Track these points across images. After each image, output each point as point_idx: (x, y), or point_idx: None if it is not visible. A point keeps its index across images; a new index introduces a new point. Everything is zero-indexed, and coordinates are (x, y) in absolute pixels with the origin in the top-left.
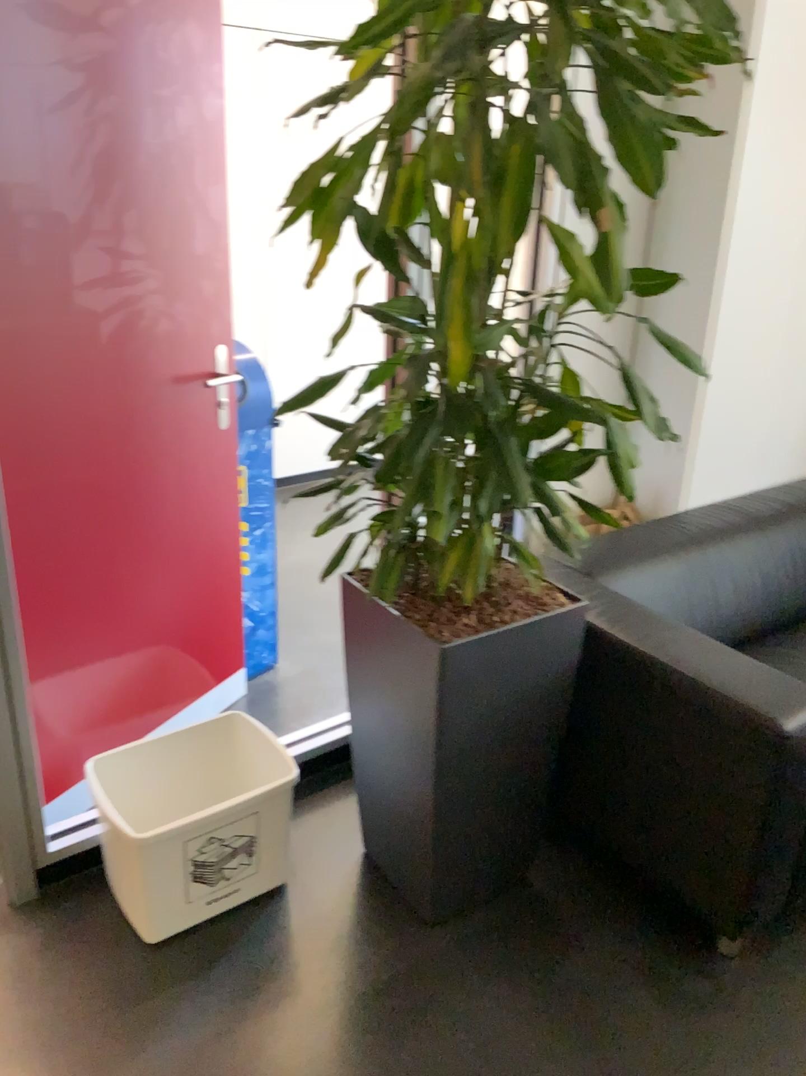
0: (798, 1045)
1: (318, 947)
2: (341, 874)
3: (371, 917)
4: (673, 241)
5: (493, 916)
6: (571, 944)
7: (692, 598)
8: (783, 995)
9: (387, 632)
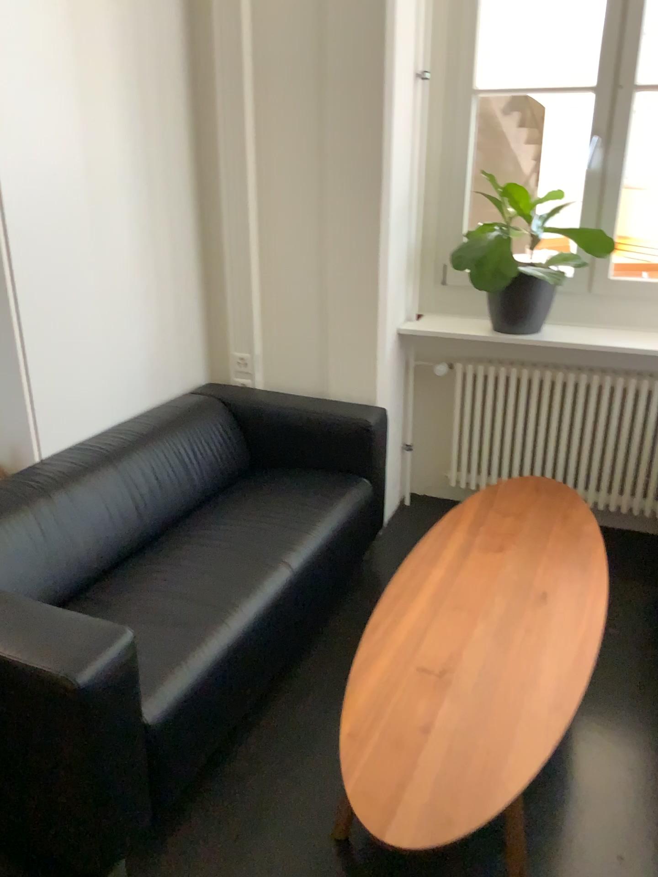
0: None
1: None
2: None
3: None
4: None
5: None
6: None
7: (50, 548)
8: None
9: None
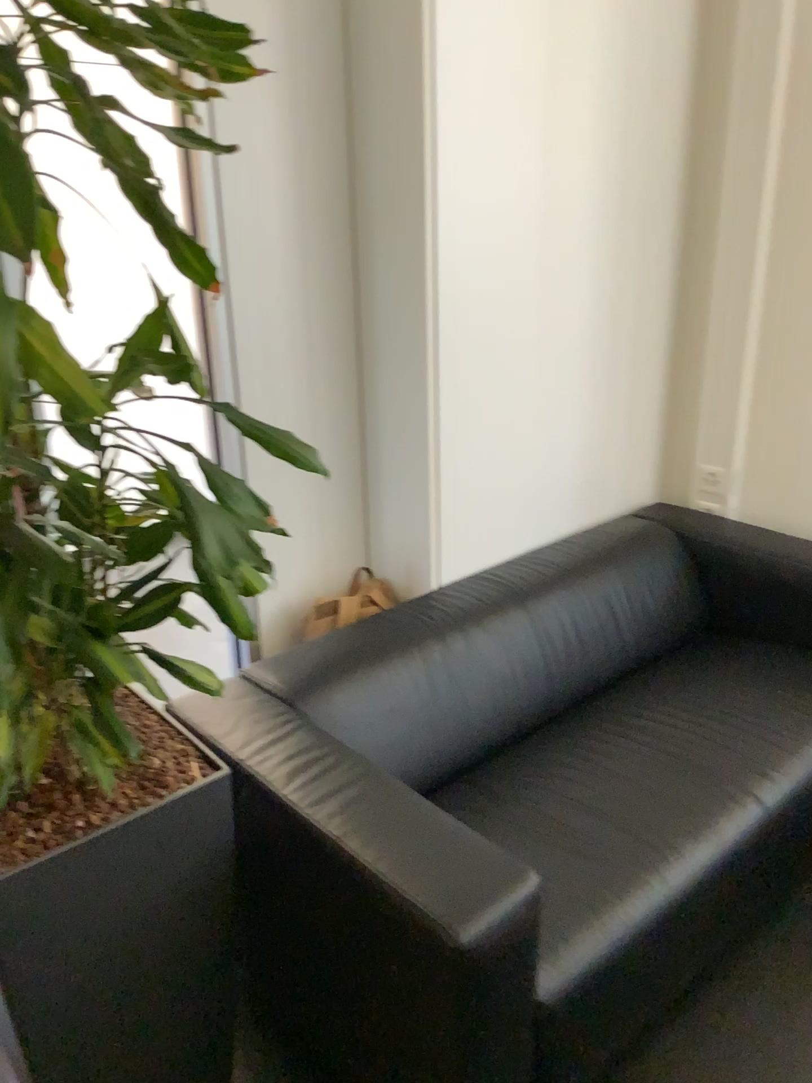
0: None
1: None
2: None
3: None
4: (382, 274)
5: None
6: None
7: (442, 708)
8: None
9: None
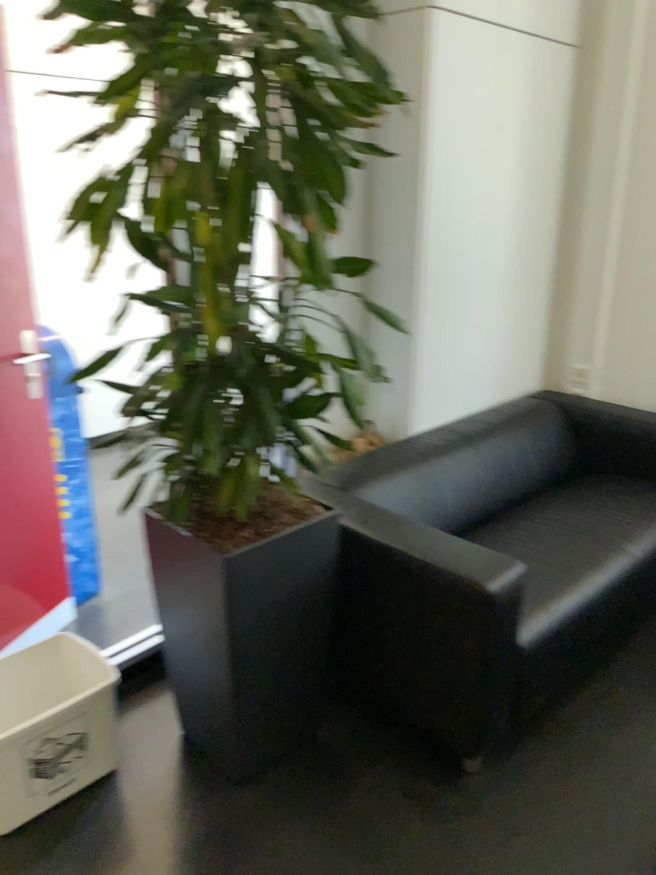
0: (524, 831)
1: (146, 819)
2: (162, 756)
3: (189, 787)
4: (383, 231)
5: (288, 770)
6: (350, 783)
7: (422, 500)
8: (511, 795)
9: (180, 551)
